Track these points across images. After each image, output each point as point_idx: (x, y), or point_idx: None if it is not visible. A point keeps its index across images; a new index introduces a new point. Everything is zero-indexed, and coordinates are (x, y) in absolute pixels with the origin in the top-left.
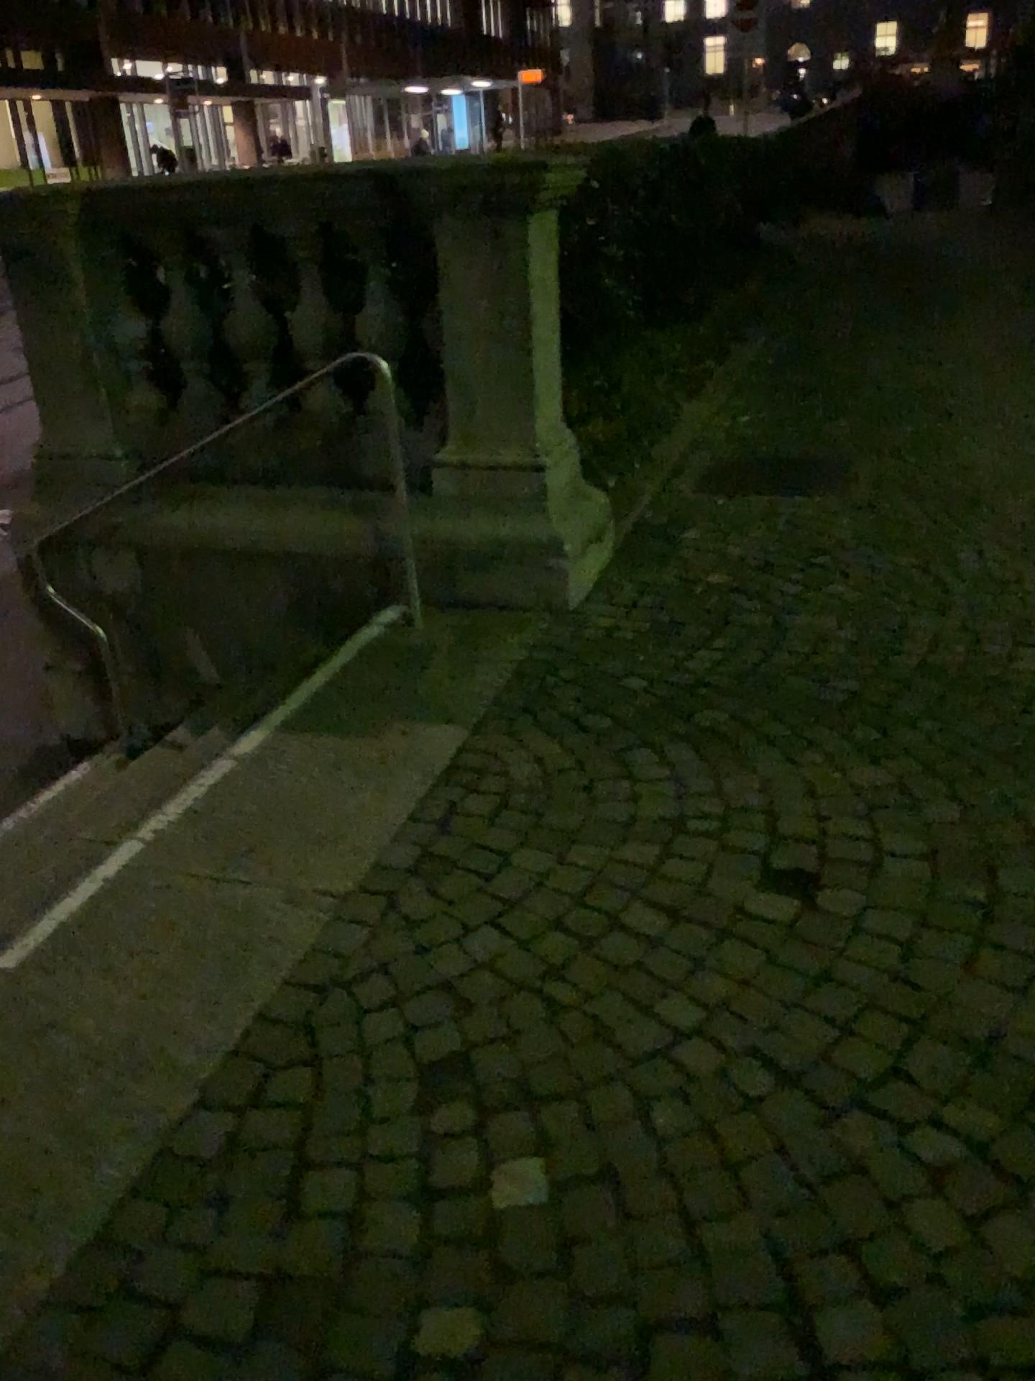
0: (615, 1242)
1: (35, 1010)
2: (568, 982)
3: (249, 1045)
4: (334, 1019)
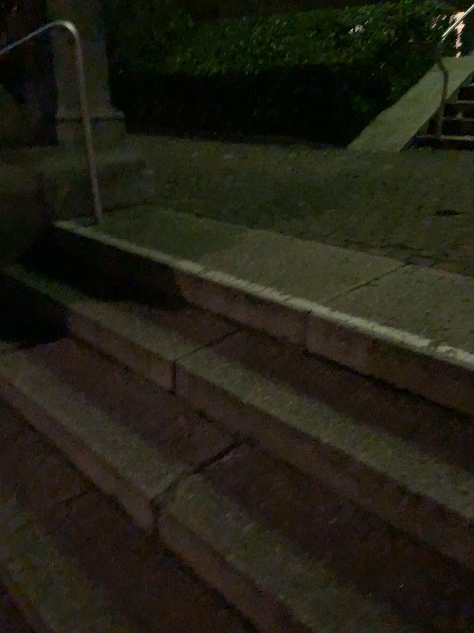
0: None
1: None
2: None
3: None
4: None
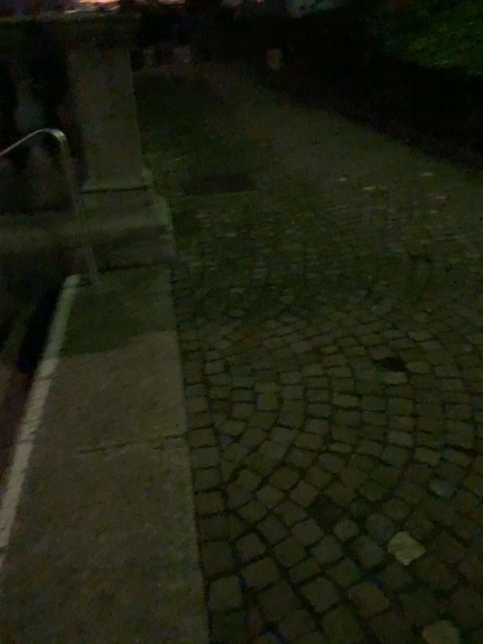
0: (476, 555)
1: (53, 564)
2: (341, 440)
3: (210, 532)
4: (243, 501)
